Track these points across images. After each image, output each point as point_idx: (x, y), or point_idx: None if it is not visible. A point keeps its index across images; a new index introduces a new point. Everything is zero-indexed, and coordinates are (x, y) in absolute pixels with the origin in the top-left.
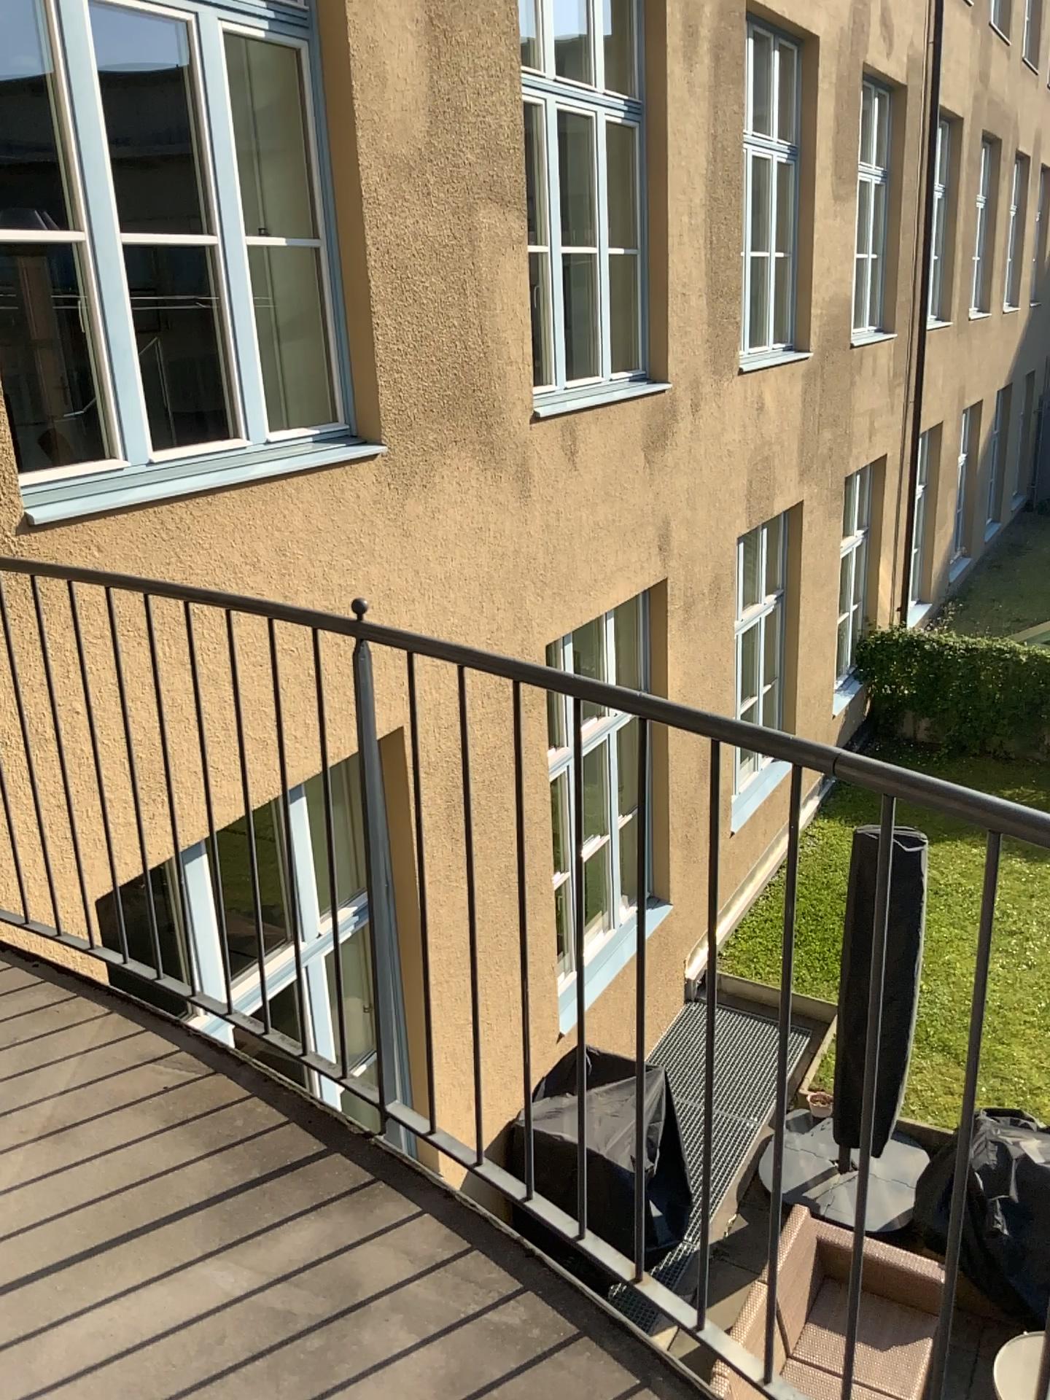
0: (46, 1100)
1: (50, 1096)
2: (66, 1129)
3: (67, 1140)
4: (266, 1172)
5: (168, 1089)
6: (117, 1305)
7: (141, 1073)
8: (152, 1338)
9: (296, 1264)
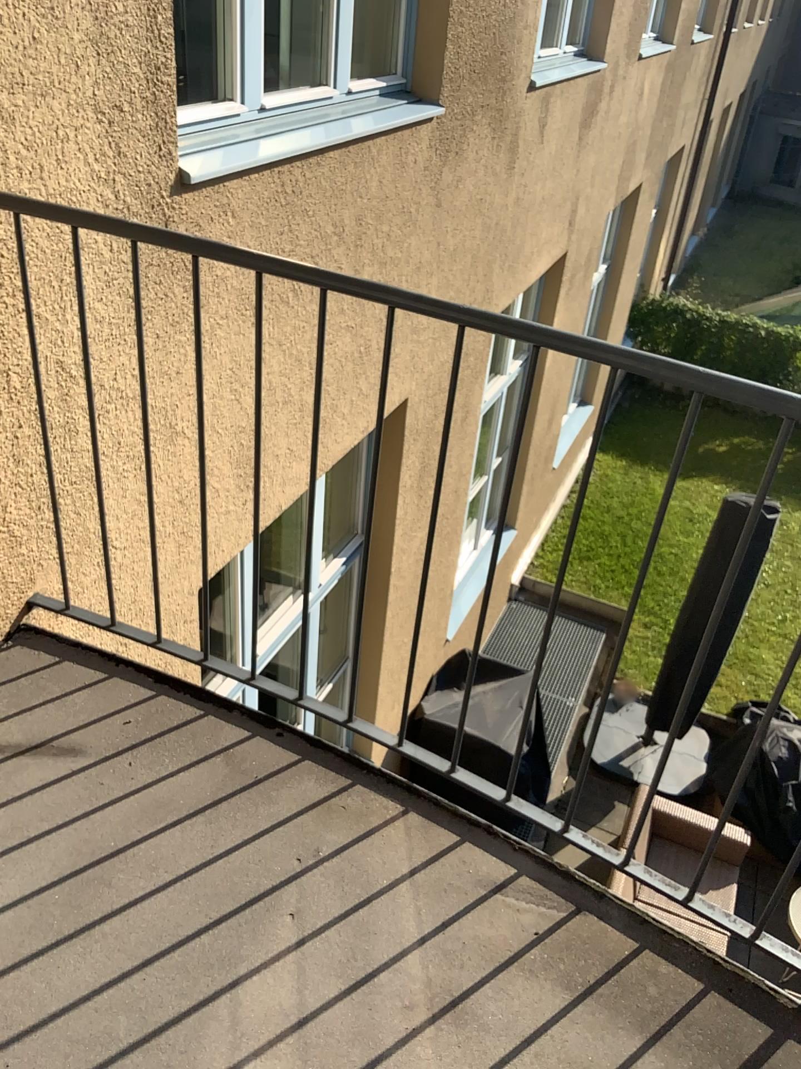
0: (411, 955)
1: (409, 946)
2: (460, 1003)
3: (471, 1021)
4: None
5: (543, 937)
6: None
7: (497, 910)
8: None
9: None
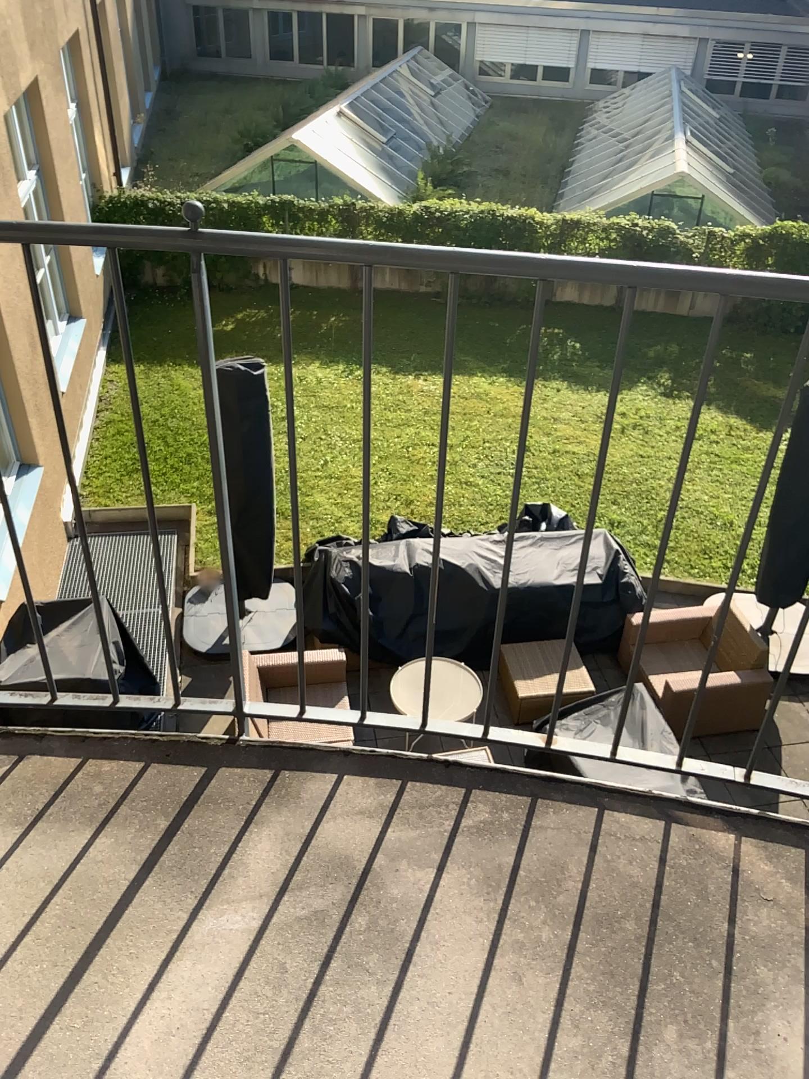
0: None
1: None
2: None
3: None
4: (174, 818)
5: None
6: (154, 1006)
7: None
8: (221, 1009)
9: (283, 874)
